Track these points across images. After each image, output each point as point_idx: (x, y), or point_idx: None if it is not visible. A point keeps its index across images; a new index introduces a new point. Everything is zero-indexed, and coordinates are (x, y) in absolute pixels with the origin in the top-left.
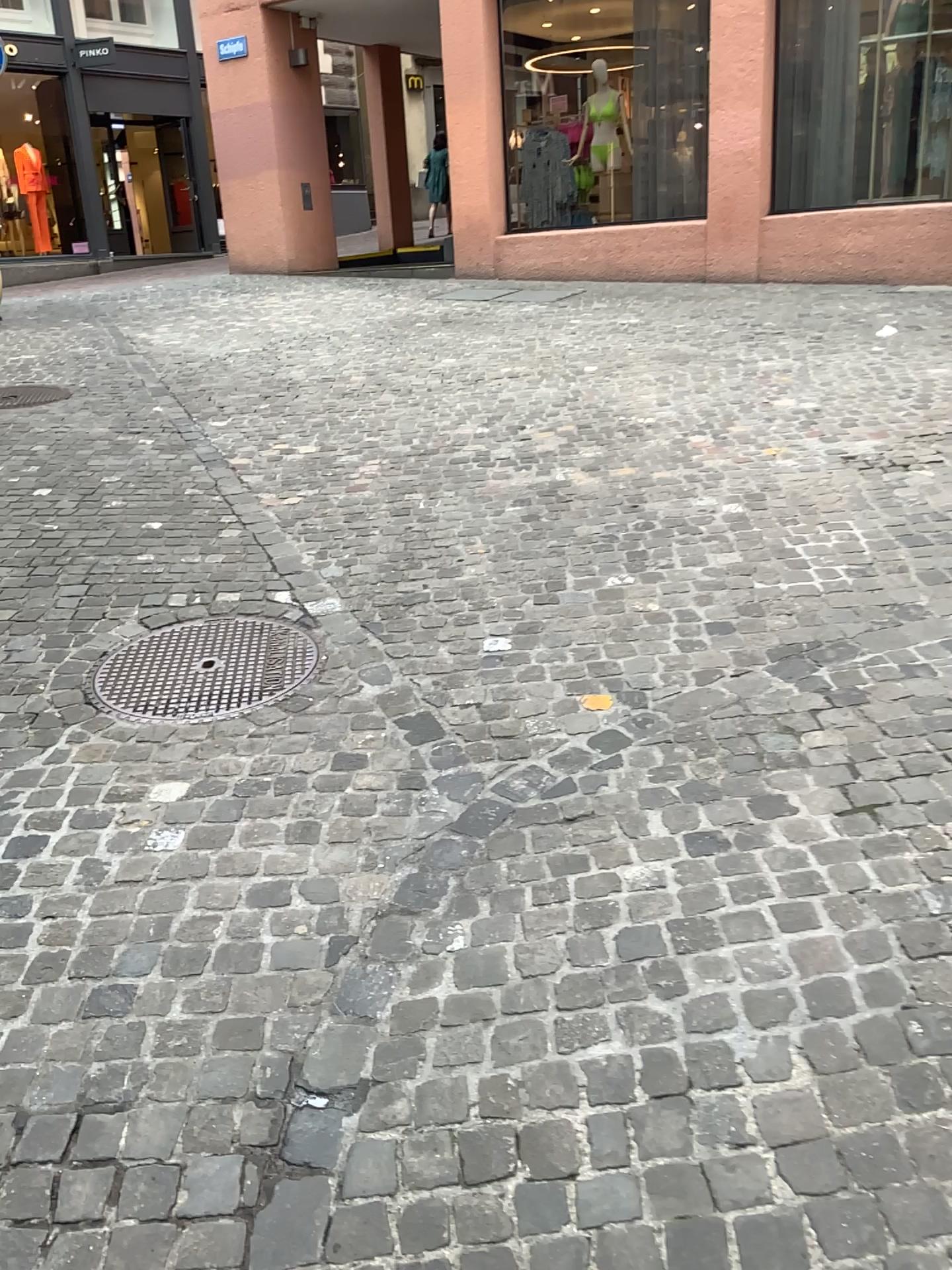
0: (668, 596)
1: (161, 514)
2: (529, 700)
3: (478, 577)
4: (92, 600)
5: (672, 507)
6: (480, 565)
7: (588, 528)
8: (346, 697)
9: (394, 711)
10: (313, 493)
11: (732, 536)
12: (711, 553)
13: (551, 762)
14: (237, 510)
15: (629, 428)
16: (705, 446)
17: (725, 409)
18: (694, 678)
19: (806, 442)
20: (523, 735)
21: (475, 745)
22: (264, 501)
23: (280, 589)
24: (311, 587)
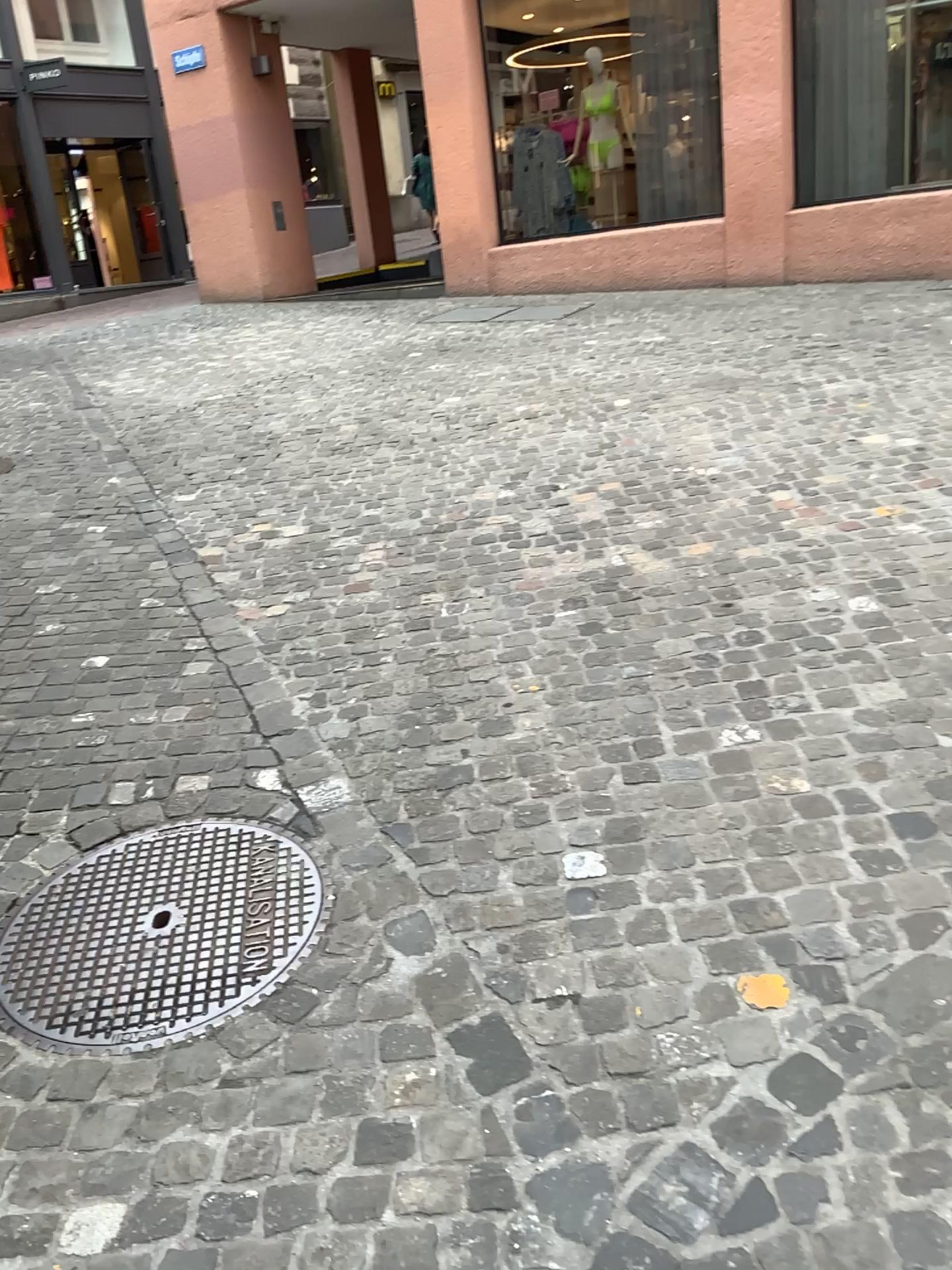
0: (813, 764)
1: (109, 642)
2: (652, 984)
3: (537, 735)
4: (7, 799)
5: (778, 606)
6: (536, 711)
7: (672, 644)
8: (370, 980)
9: (446, 1010)
10: (304, 600)
11: (875, 652)
12: (852, 682)
13: (716, 1133)
14: (207, 630)
15: (692, 486)
16: (794, 508)
17: (806, 454)
18: (900, 931)
19: (925, 498)
20: (659, 1067)
21: (583, 1091)
22: (242, 615)
23: (266, 763)
24: (307, 758)
